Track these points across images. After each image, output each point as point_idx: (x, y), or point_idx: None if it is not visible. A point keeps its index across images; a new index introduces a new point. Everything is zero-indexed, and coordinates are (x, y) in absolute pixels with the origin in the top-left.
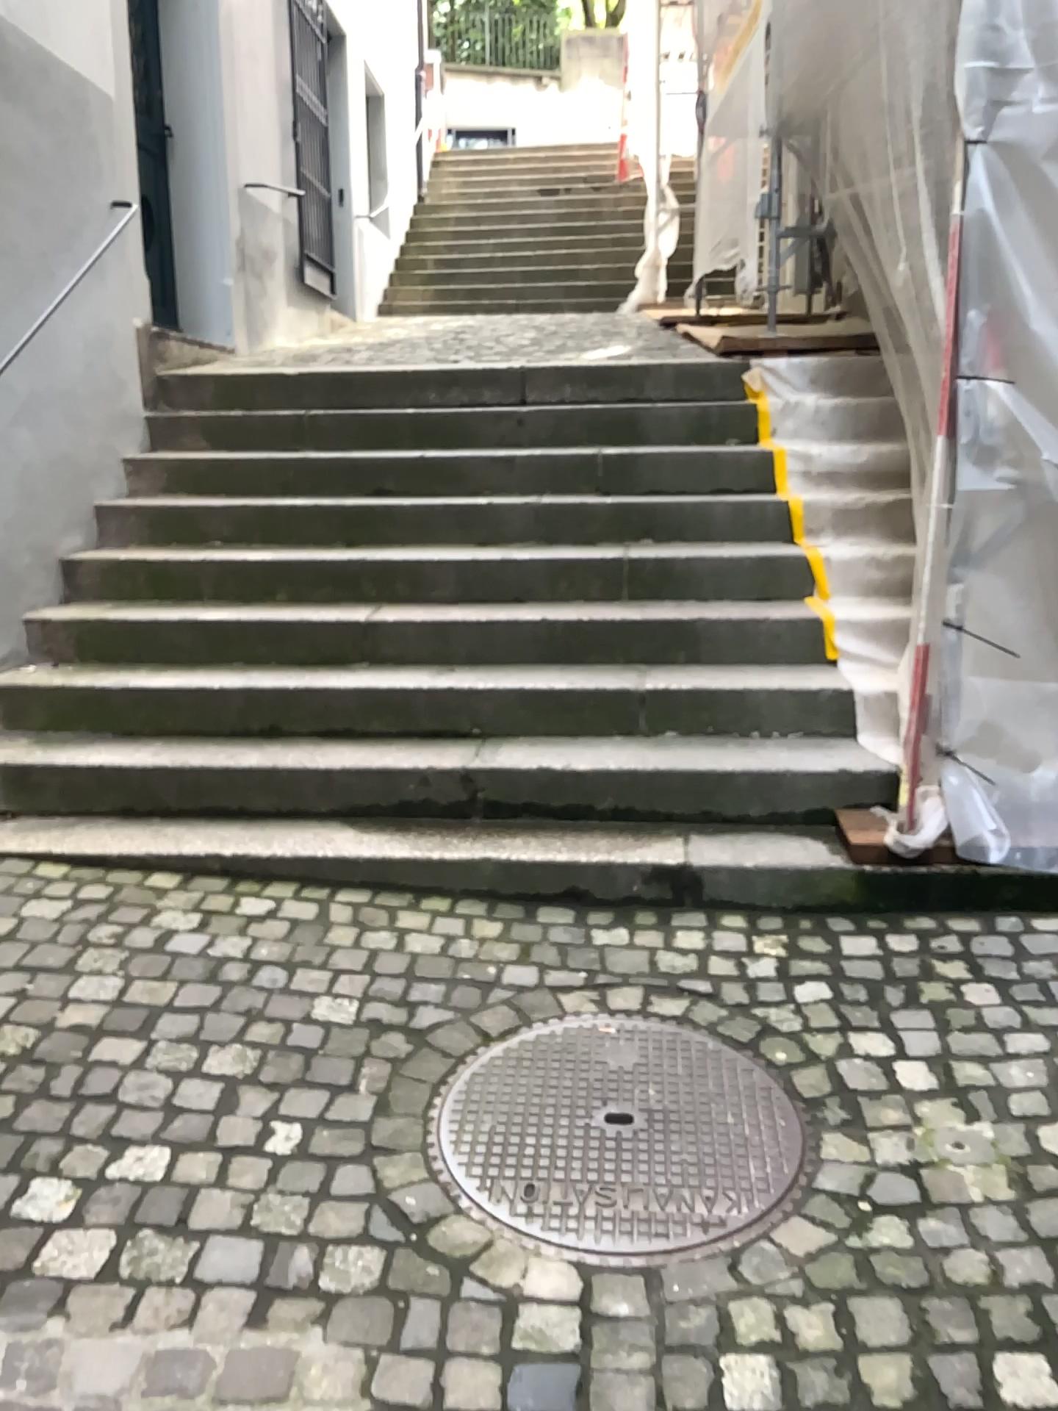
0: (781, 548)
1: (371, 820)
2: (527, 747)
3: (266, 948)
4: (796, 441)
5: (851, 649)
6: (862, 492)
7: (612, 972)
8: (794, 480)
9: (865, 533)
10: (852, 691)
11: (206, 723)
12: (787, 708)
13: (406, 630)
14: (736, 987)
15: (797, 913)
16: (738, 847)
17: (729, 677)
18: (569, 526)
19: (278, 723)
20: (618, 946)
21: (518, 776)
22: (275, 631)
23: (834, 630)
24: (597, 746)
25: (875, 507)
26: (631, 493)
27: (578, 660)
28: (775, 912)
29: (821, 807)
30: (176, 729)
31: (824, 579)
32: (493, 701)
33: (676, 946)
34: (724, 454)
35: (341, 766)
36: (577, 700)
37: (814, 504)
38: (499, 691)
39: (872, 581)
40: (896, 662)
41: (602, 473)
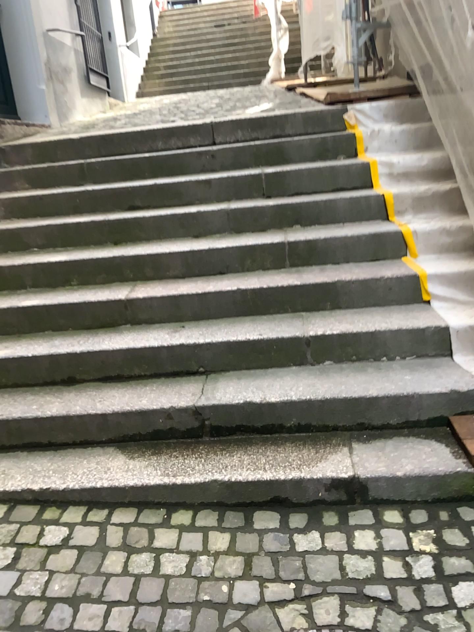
0: (381, 224)
1: (135, 447)
2: (234, 381)
3: (57, 584)
4: (380, 154)
5: (437, 292)
6: (426, 184)
7: (313, 581)
8: (382, 179)
9: (431, 211)
10: (445, 324)
11: (26, 381)
12: (402, 340)
13: (152, 301)
14: (407, 593)
15: (436, 508)
16: (386, 453)
17: (362, 320)
18: (247, 220)
19: (72, 377)
20: (313, 551)
21: (230, 407)
22: (70, 308)
23: (423, 280)
24: (281, 378)
25: (435, 193)
26: (283, 196)
27: (262, 314)
28: (420, 508)
29: (438, 415)
30: (7, 386)
31: (411, 244)
32: (210, 350)
33: (355, 548)
34: (337, 166)
35: (114, 407)
36: (264, 345)
37: (397, 194)
38: (213, 343)
39: (441, 243)
40: (468, 300)
41: (265, 185)
